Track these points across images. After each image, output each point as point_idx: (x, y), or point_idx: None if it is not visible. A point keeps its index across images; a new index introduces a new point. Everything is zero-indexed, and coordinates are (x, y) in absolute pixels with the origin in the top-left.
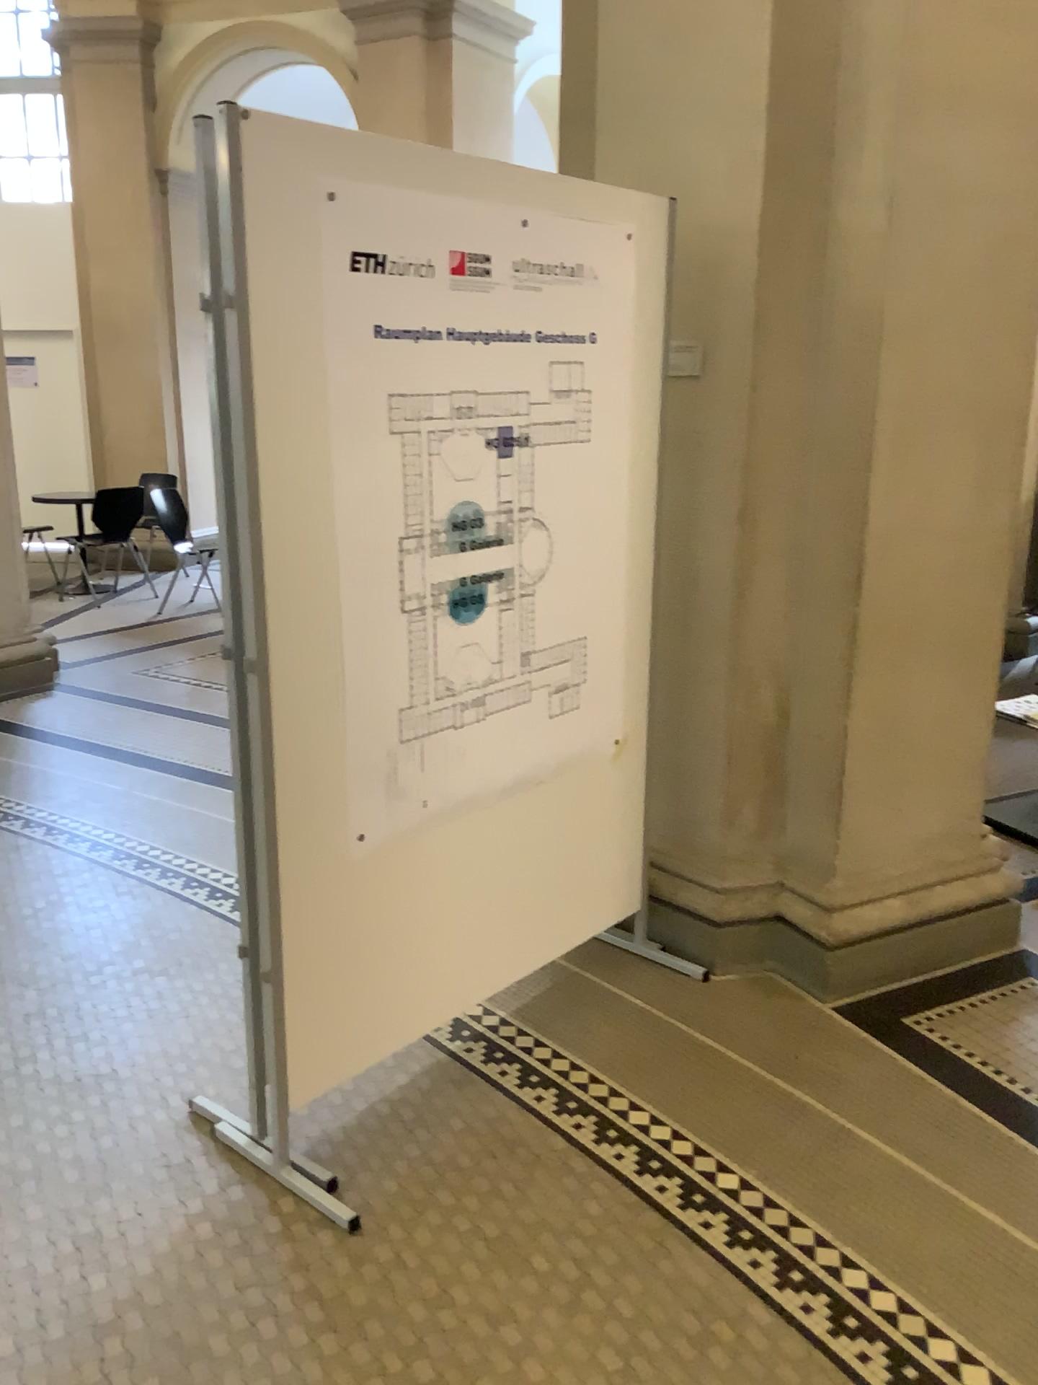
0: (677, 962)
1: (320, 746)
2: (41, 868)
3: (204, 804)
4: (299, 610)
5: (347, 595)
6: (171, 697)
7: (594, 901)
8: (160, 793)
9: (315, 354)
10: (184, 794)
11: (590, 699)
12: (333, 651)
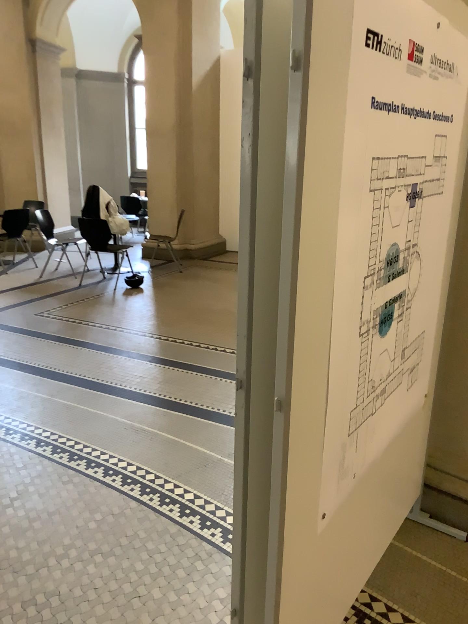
0: (446, 530)
1: (308, 458)
2: (5, 464)
3: (100, 409)
4: (307, 350)
5: (331, 331)
6: (62, 332)
7: (404, 500)
8: (70, 401)
9: (336, 117)
10: (85, 401)
11: (419, 373)
12: (320, 379)
